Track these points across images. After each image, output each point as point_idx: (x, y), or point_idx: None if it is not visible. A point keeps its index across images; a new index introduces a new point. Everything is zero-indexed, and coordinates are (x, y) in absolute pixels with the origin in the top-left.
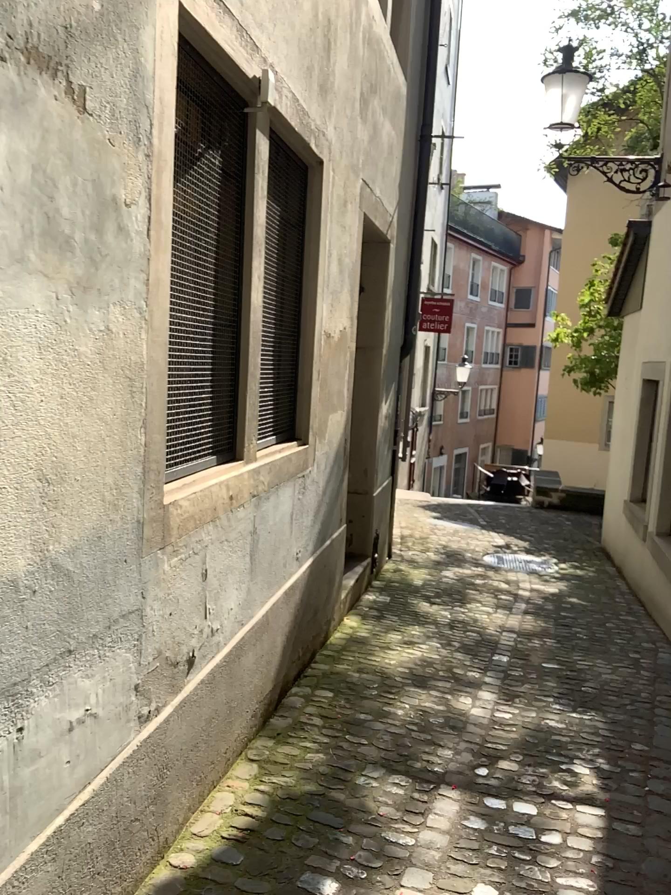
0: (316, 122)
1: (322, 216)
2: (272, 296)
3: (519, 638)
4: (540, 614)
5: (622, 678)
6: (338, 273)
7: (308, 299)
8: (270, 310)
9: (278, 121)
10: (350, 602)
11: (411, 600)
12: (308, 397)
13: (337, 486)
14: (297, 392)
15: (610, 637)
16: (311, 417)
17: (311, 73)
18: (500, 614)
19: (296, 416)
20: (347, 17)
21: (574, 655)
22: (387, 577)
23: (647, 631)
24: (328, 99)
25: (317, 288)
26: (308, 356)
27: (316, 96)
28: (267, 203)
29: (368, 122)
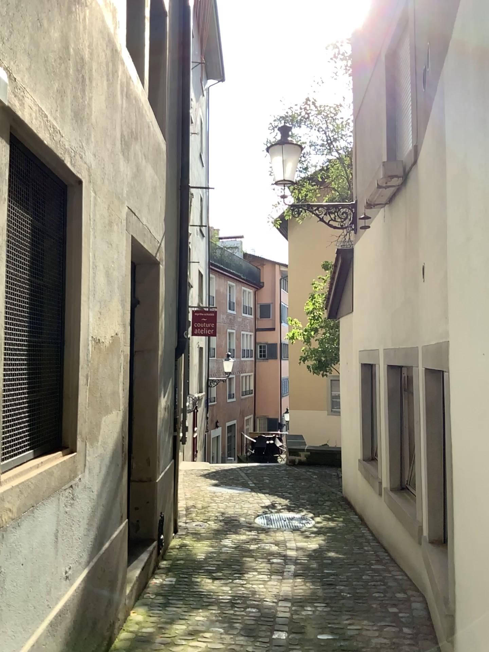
0: (70, 144)
1: (82, 232)
2: (24, 305)
3: (294, 608)
4: (308, 577)
5: (390, 642)
6: (104, 285)
7: (71, 308)
8: (23, 319)
9: (19, 130)
10: (136, 590)
11: (195, 578)
12: (75, 403)
13: (117, 482)
14: (62, 400)
15: (370, 594)
16: (79, 423)
17: (62, 100)
18: (273, 582)
19: (62, 424)
20: (103, 70)
21: (345, 620)
22: (172, 555)
23: (399, 582)
24: (83, 128)
25: (80, 298)
26: (73, 363)
27: (70, 121)
28: (9, 209)
29: (130, 162)
